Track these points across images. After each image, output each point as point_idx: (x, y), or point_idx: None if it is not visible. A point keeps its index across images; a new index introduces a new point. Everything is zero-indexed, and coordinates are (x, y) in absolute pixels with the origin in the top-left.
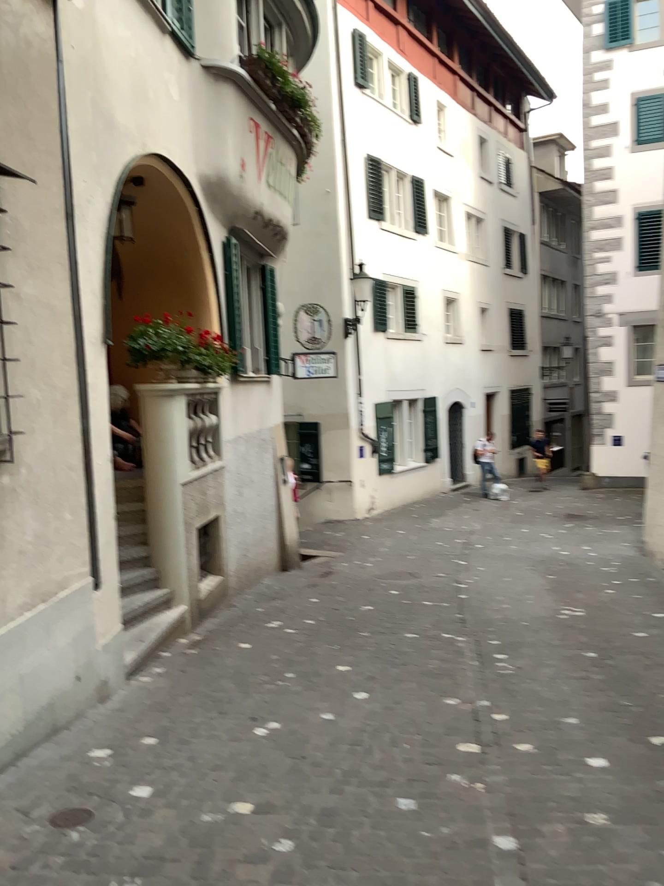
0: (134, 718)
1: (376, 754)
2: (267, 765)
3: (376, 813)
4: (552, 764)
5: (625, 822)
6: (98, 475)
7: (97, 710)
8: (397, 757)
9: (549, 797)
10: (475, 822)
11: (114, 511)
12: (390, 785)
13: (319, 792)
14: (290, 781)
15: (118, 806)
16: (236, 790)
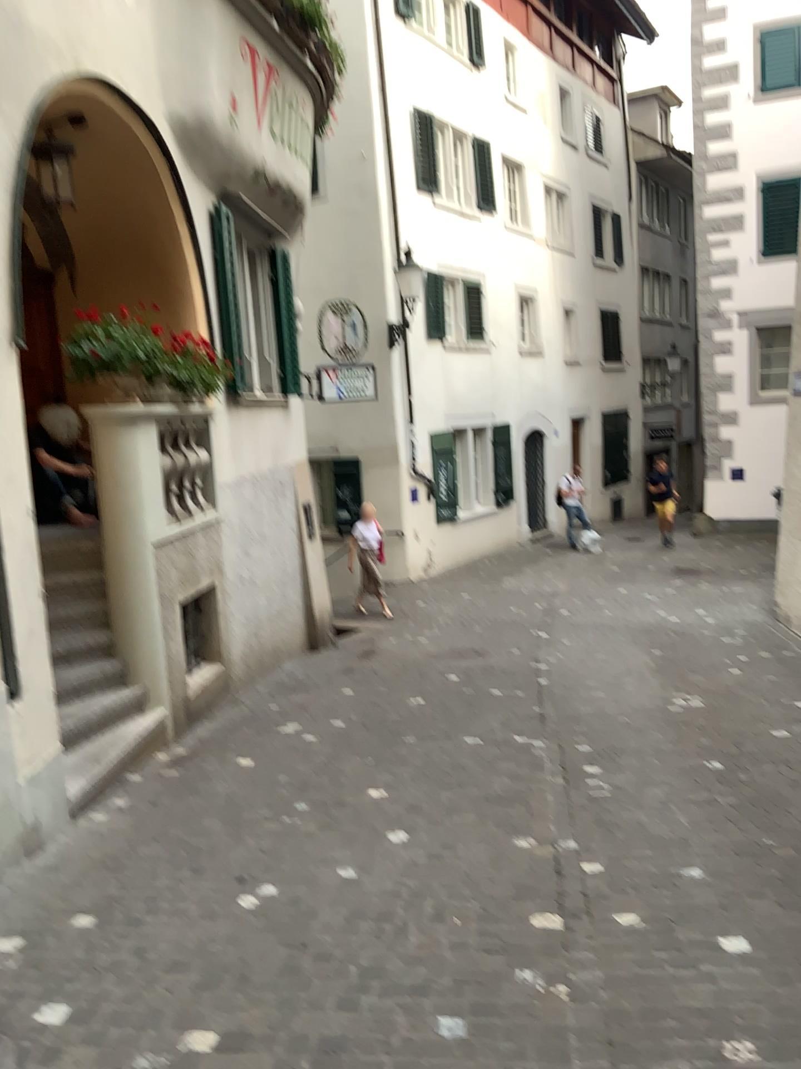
0: (65, 886)
1: (409, 941)
2: (245, 966)
3: (403, 1049)
4: (668, 951)
5: (783, 1060)
6: (11, 537)
7: (14, 874)
8: (441, 944)
9: (666, 1013)
10: (553, 1065)
11: (39, 587)
12: (427, 995)
13: (317, 1015)
14: (277, 992)
15: (7, 1048)
16: (193, 1013)
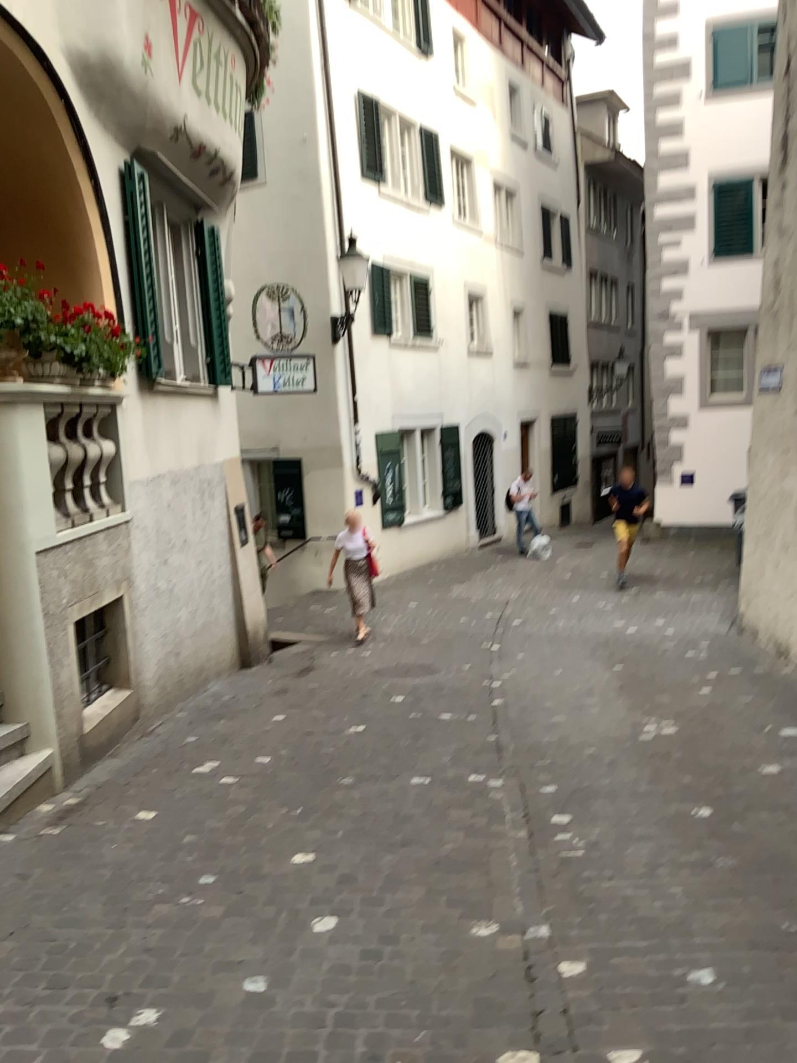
0: None
1: None
2: None
3: None
4: None
5: None
6: None
7: None
8: None
9: None
10: None
11: None
12: None
13: None
14: None
15: None
16: None
